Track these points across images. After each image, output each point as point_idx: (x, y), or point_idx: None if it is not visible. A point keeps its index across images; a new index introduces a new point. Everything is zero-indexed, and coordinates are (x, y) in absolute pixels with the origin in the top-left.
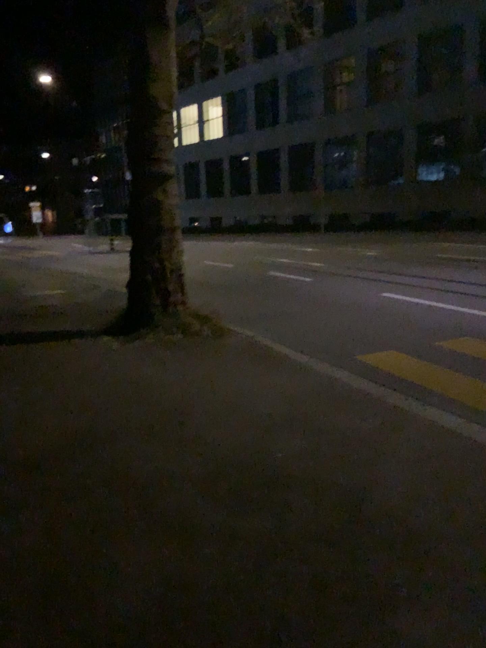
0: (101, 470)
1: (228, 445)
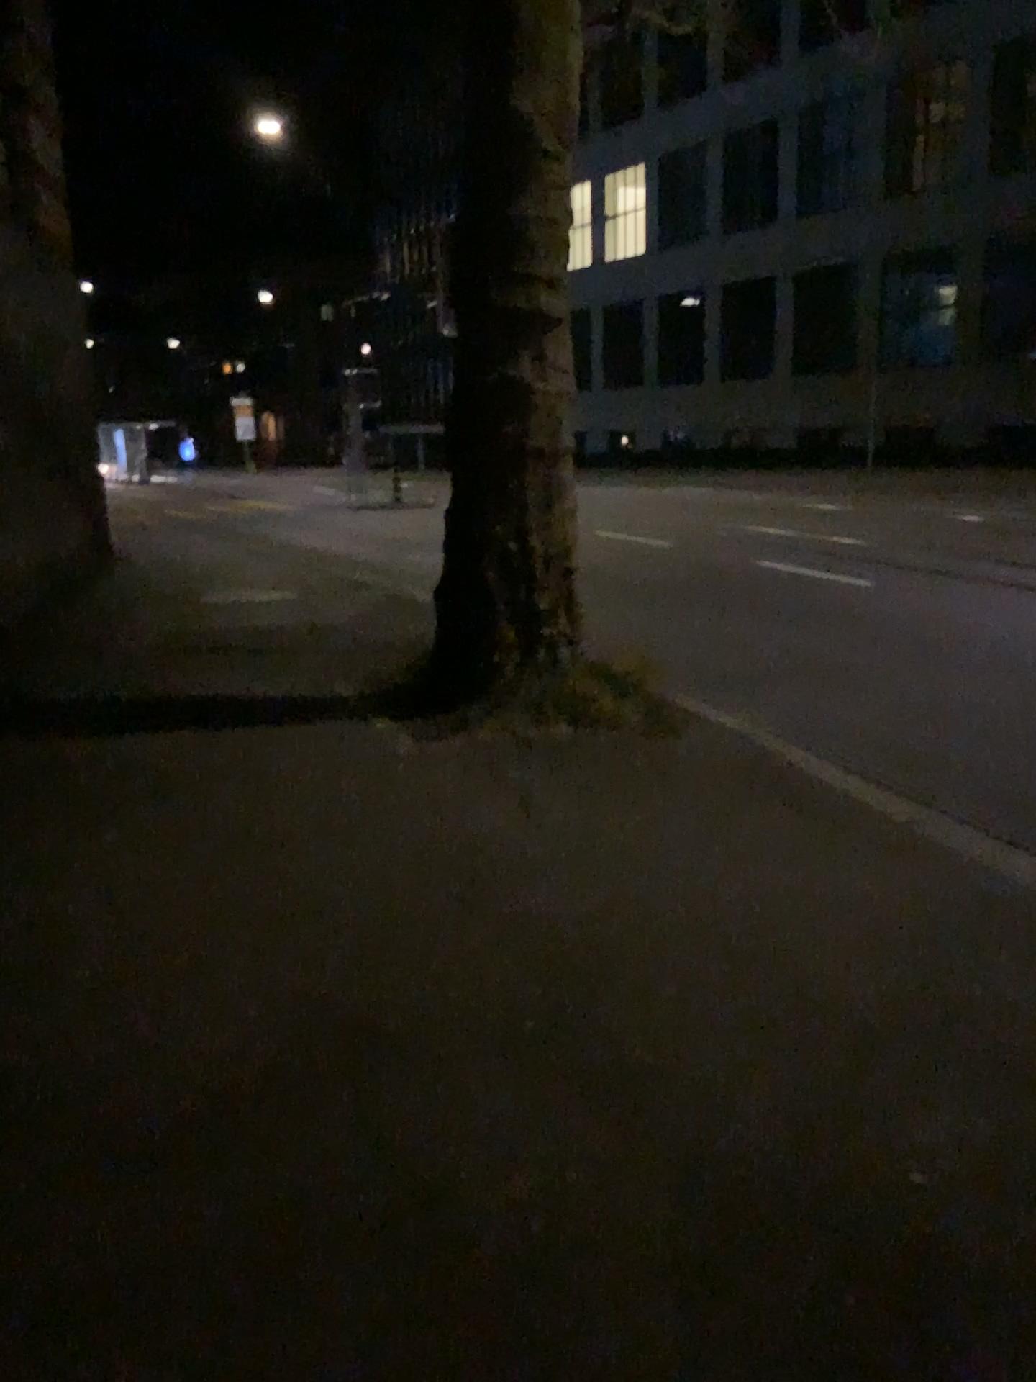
0: (354, 1210)
1: (742, 1132)
